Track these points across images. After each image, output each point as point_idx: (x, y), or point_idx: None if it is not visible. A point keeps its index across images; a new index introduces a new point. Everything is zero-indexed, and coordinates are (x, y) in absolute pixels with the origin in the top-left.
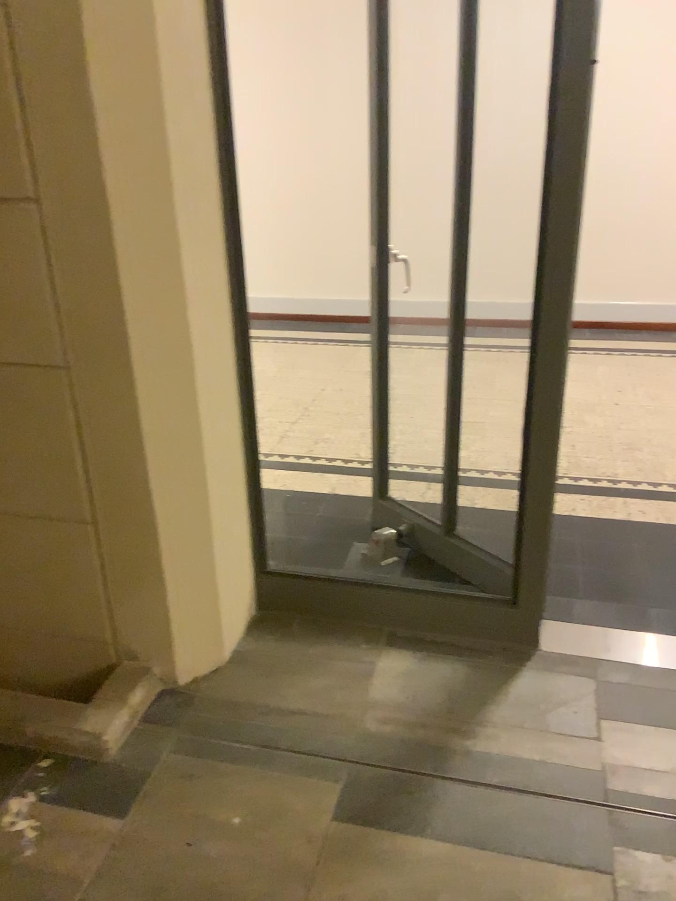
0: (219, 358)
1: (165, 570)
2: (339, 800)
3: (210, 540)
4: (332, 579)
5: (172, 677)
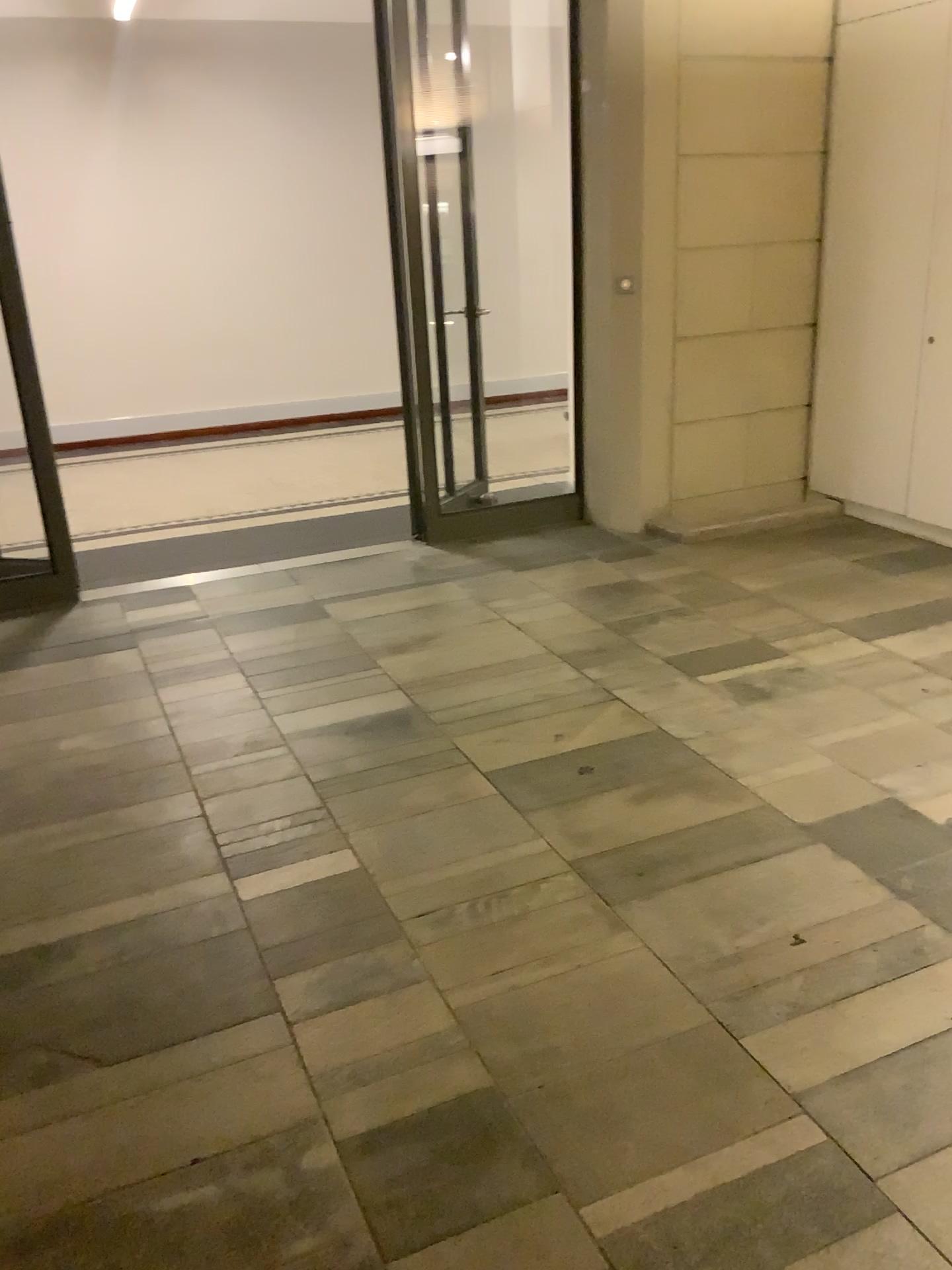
0: None
1: None
2: None
3: None
4: None
5: None
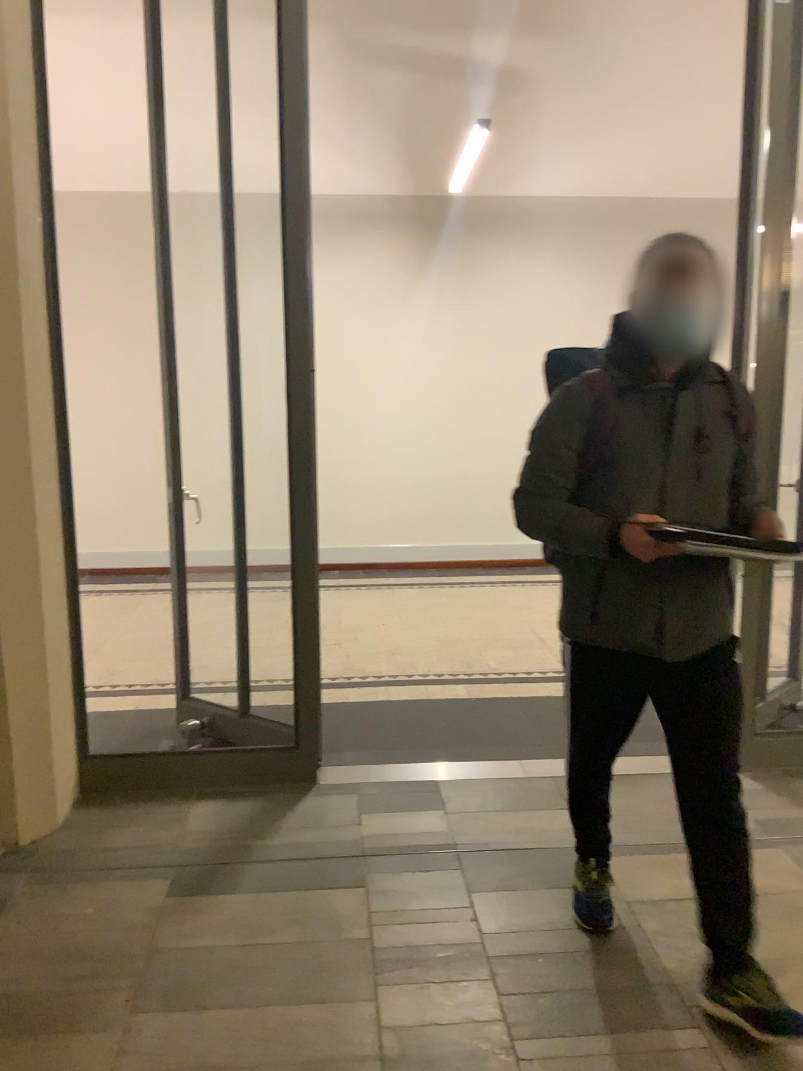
0: (58, 568)
1: (13, 739)
2: (170, 886)
3: (50, 714)
4: (147, 759)
5: (14, 839)
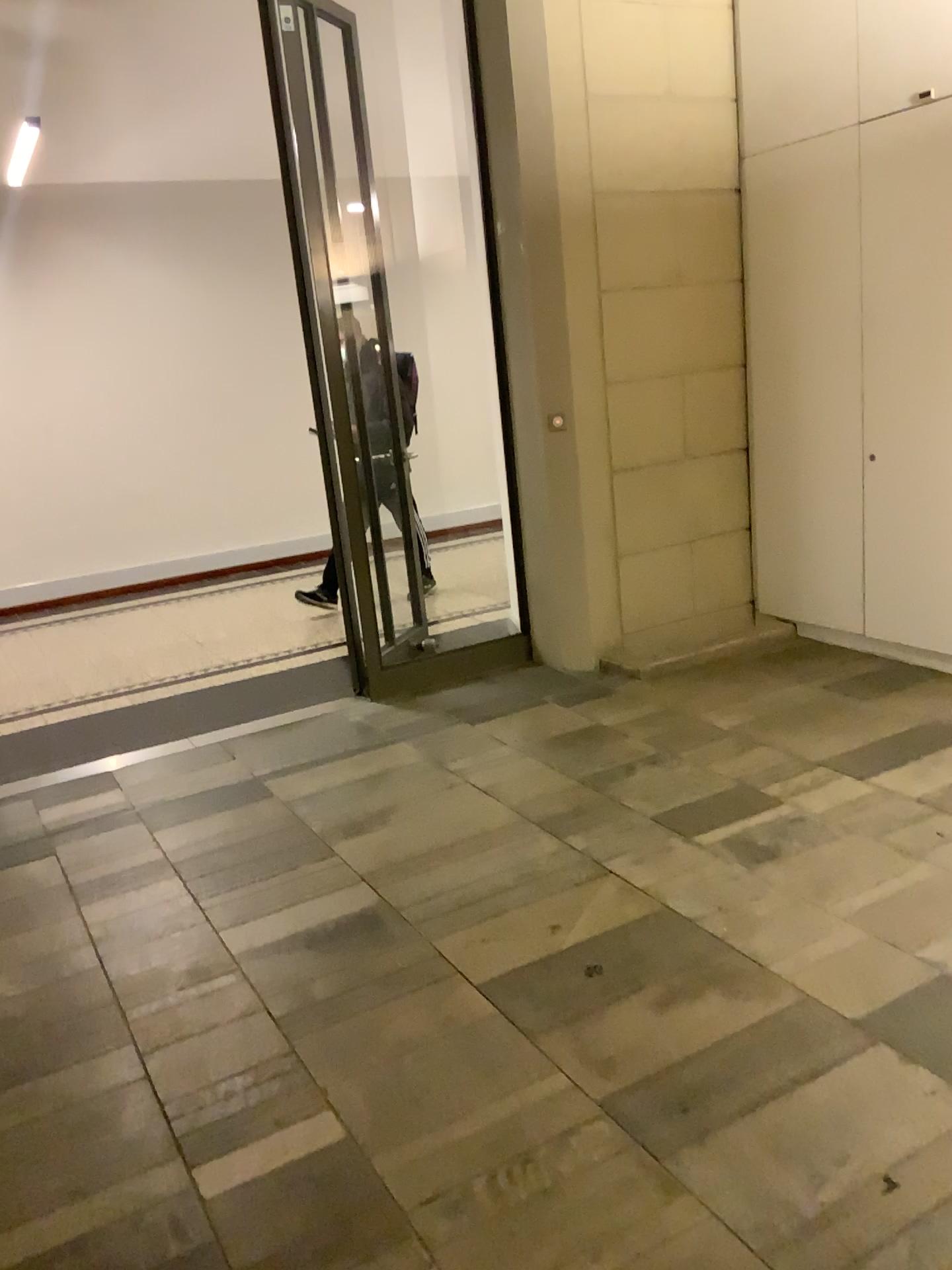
0: None
1: None
2: None
3: None
4: None
5: None
